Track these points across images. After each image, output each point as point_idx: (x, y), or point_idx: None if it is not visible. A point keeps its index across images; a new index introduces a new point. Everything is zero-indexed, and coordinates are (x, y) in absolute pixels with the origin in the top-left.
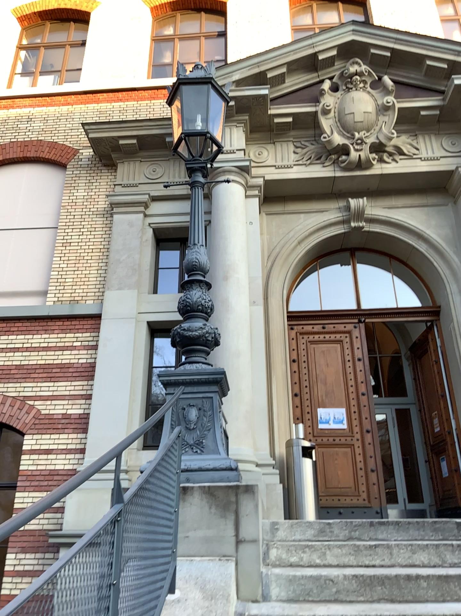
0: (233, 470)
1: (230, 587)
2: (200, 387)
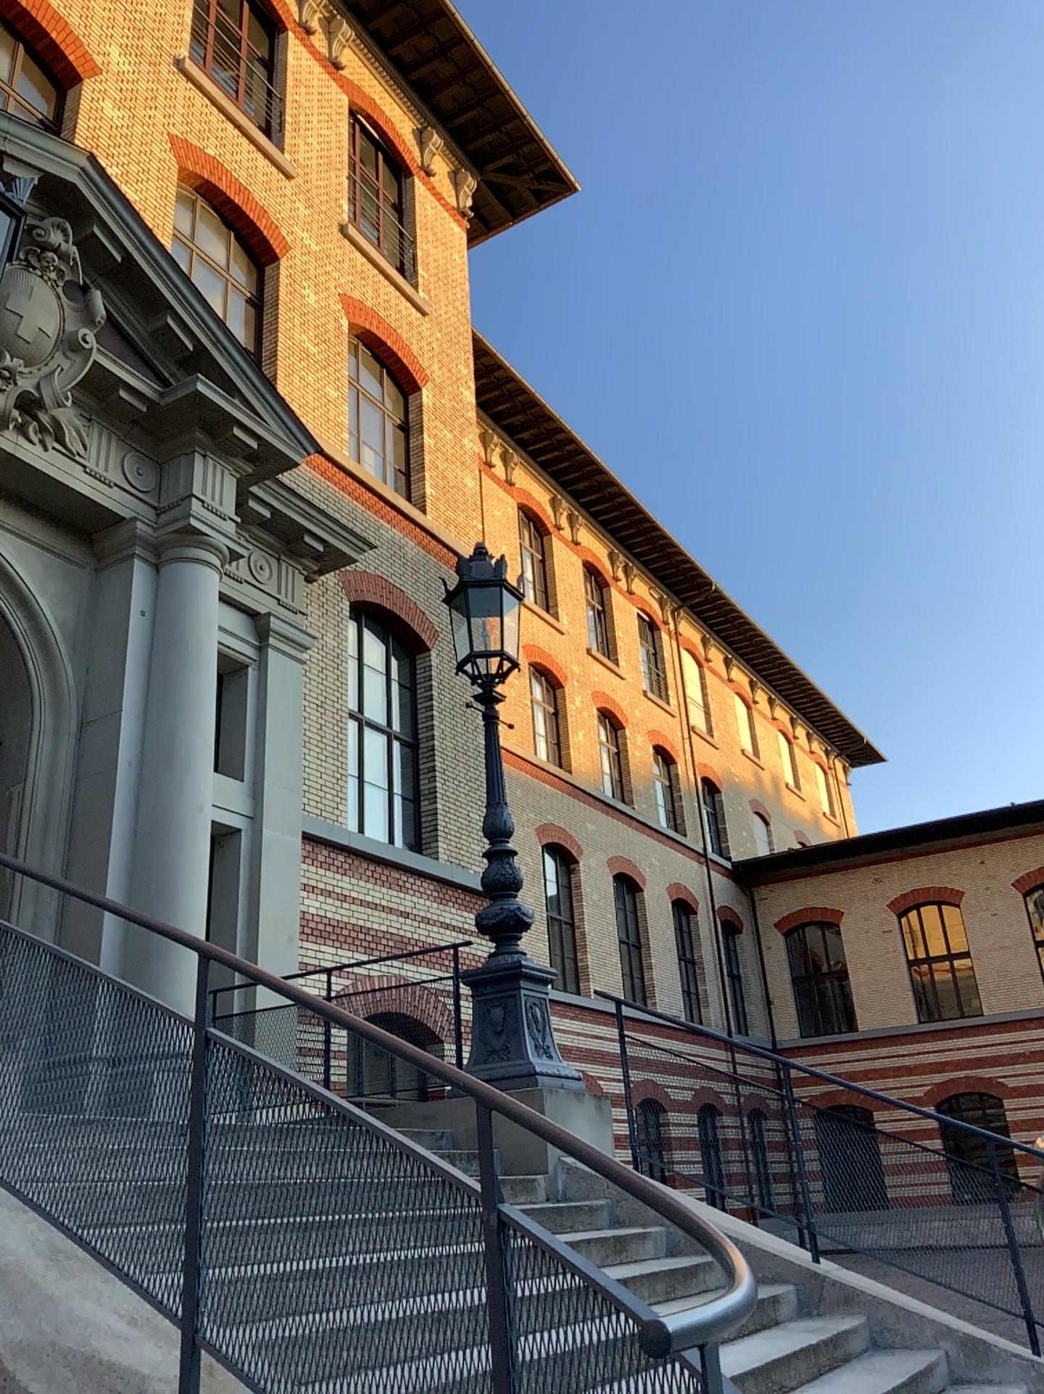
0: None
1: None
2: None
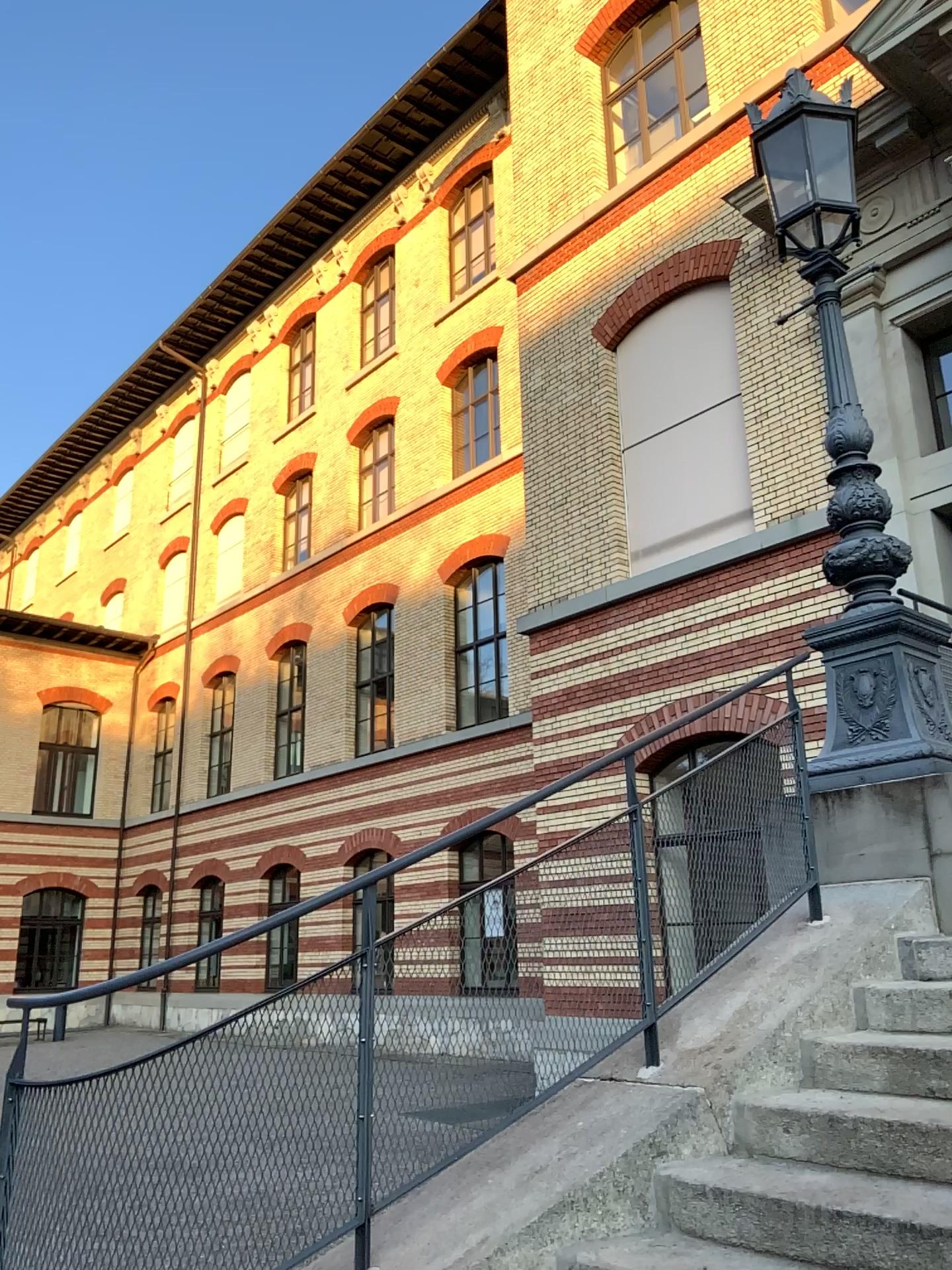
0: (922, 756)
1: (914, 913)
2: (868, 640)
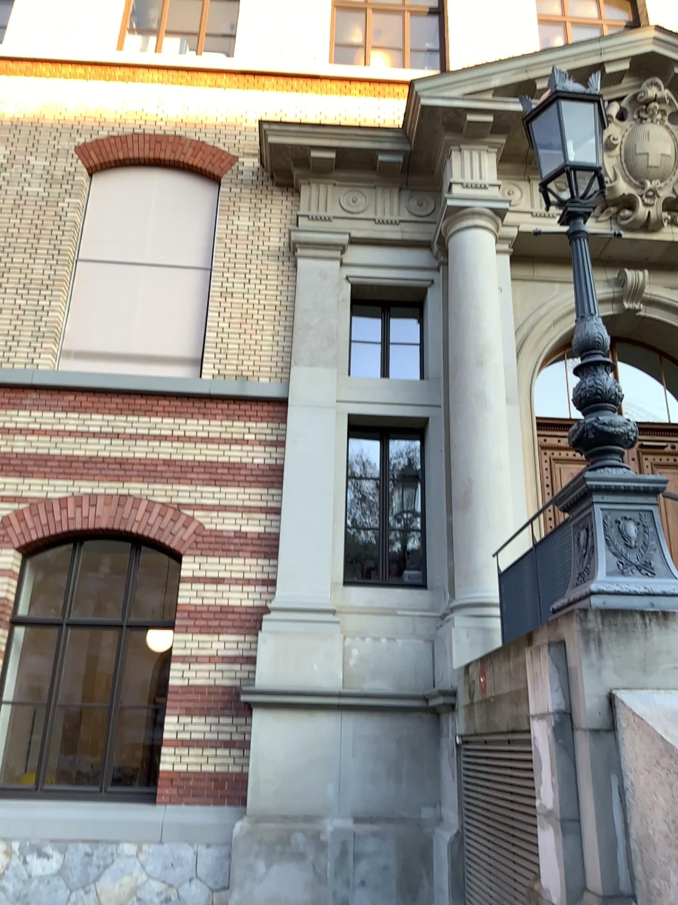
0: None
1: None
2: (637, 497)
